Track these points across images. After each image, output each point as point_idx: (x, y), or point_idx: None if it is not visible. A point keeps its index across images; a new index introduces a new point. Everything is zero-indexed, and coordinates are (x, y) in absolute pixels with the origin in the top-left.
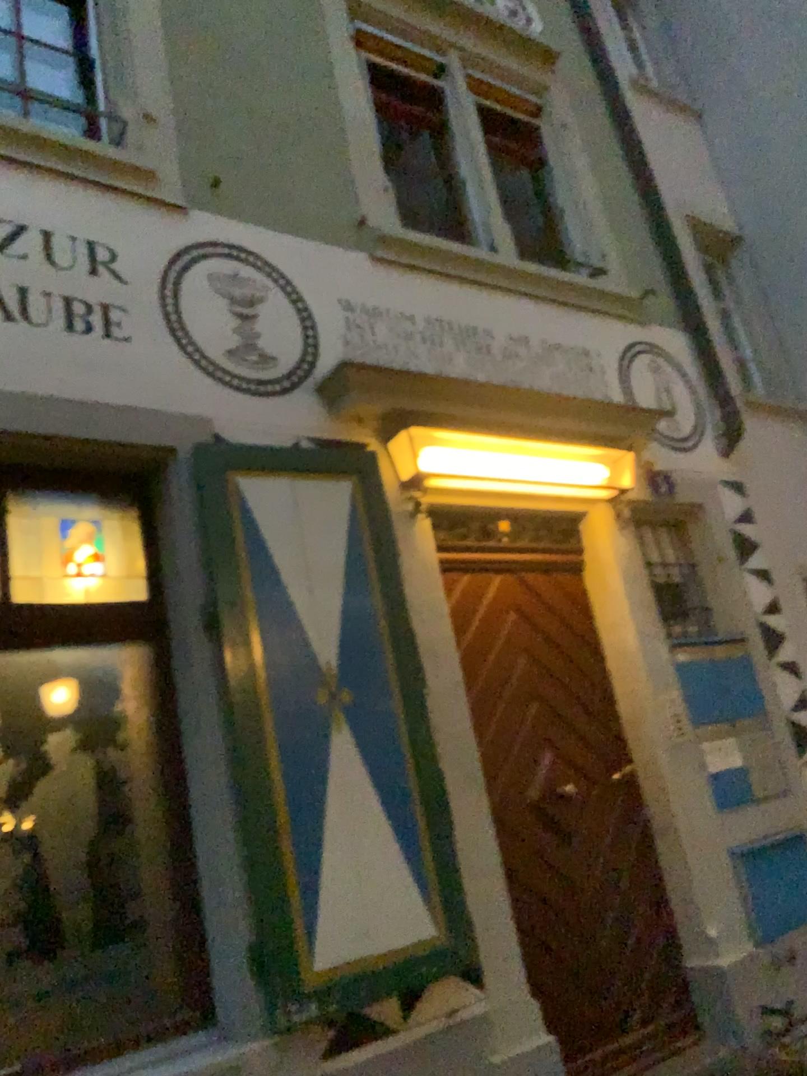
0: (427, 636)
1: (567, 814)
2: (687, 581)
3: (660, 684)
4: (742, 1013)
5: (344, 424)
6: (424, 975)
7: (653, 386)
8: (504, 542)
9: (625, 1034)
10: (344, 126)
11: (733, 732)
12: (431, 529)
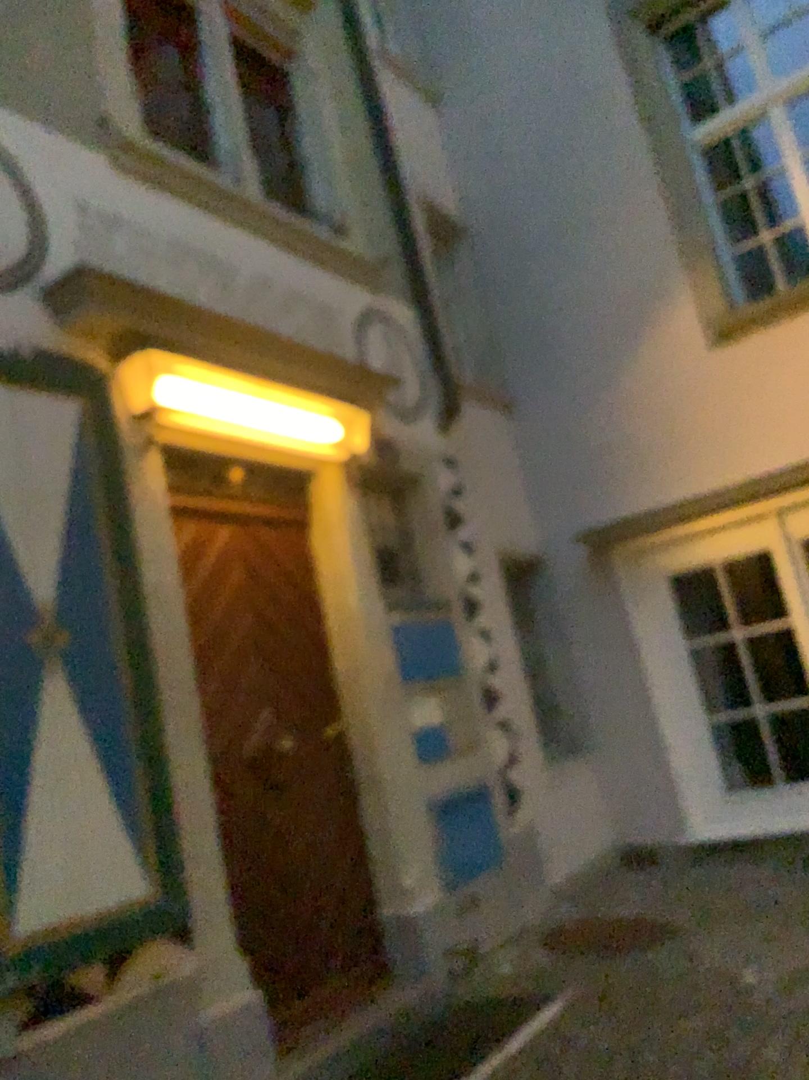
0: (155, 580)
1: (281, 770)
2: (403, 547)
3: (375, 644)
4: (430, 954)
5: (76, 341)
6: (135, 936)
7: (386, 355)
8: (234, 492)
9: (323, 984)
10: (91, 14)
11: (436, 692)
12: (162, 468)
